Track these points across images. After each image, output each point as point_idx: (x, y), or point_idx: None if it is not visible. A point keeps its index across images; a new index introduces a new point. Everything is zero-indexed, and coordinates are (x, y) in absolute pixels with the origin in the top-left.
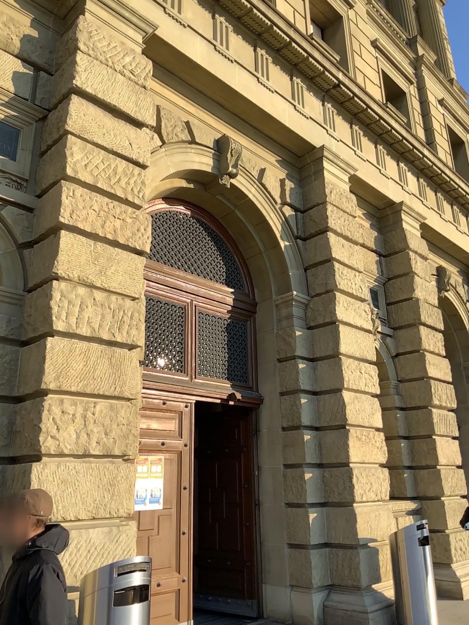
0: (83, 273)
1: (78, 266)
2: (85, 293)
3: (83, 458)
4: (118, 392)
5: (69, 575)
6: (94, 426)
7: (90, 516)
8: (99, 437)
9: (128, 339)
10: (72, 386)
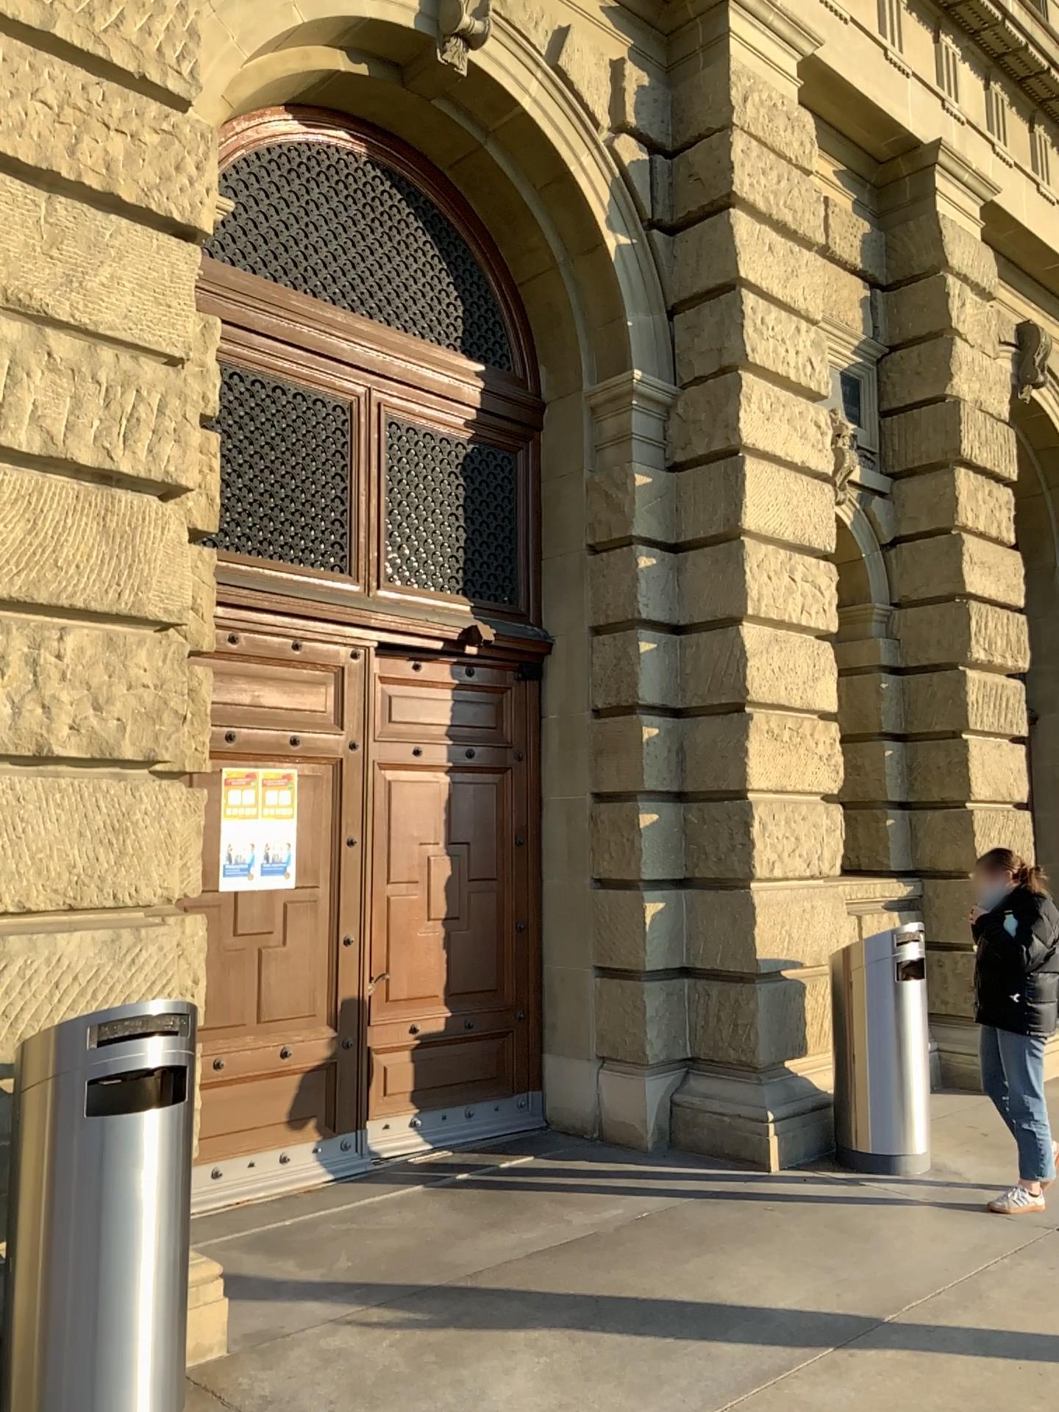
0: (23, 285)
1: (7, 267)
2: (30, 340)
3: (40, 768)
4: (135, 606)
5: (7, 1039)
6: (68, 690)
7: (65, 907)
8: (81, 715)
9: (159, 470)
10: (0, 585)
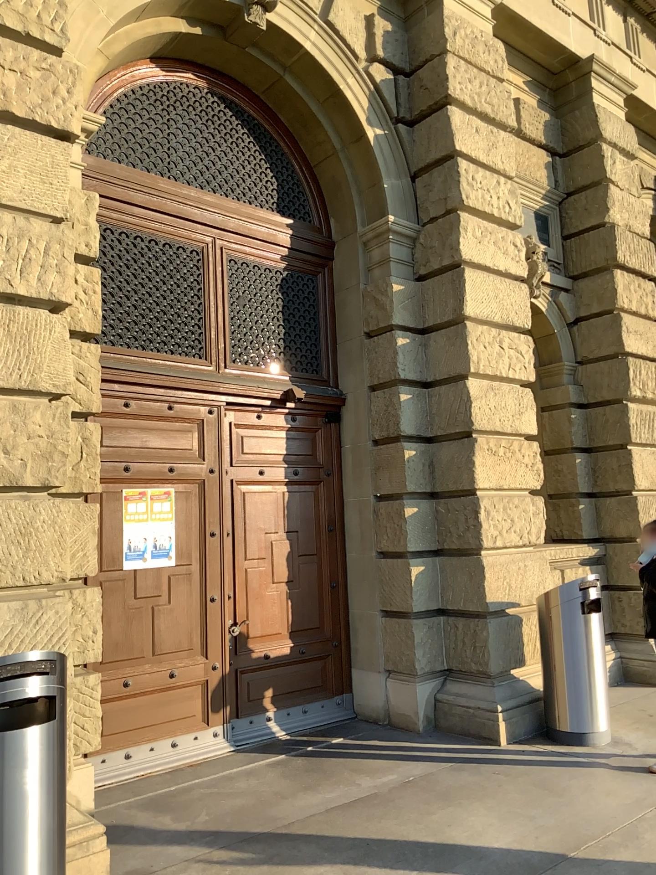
0: None
1: None
2: None
3: None
4: (32, 384)
5: None
6: None
7: None
8: None
9: (47, 293)
10: None
